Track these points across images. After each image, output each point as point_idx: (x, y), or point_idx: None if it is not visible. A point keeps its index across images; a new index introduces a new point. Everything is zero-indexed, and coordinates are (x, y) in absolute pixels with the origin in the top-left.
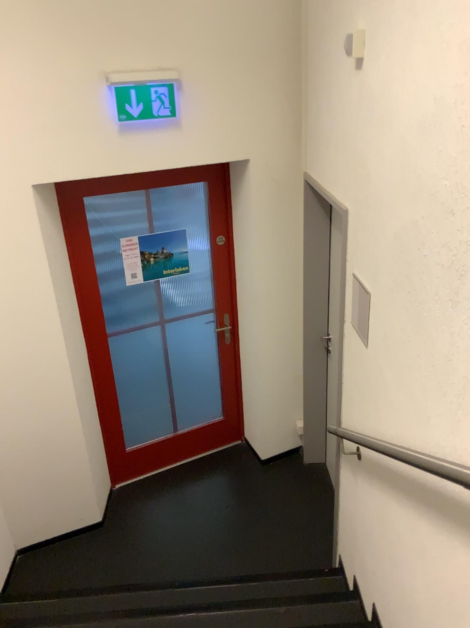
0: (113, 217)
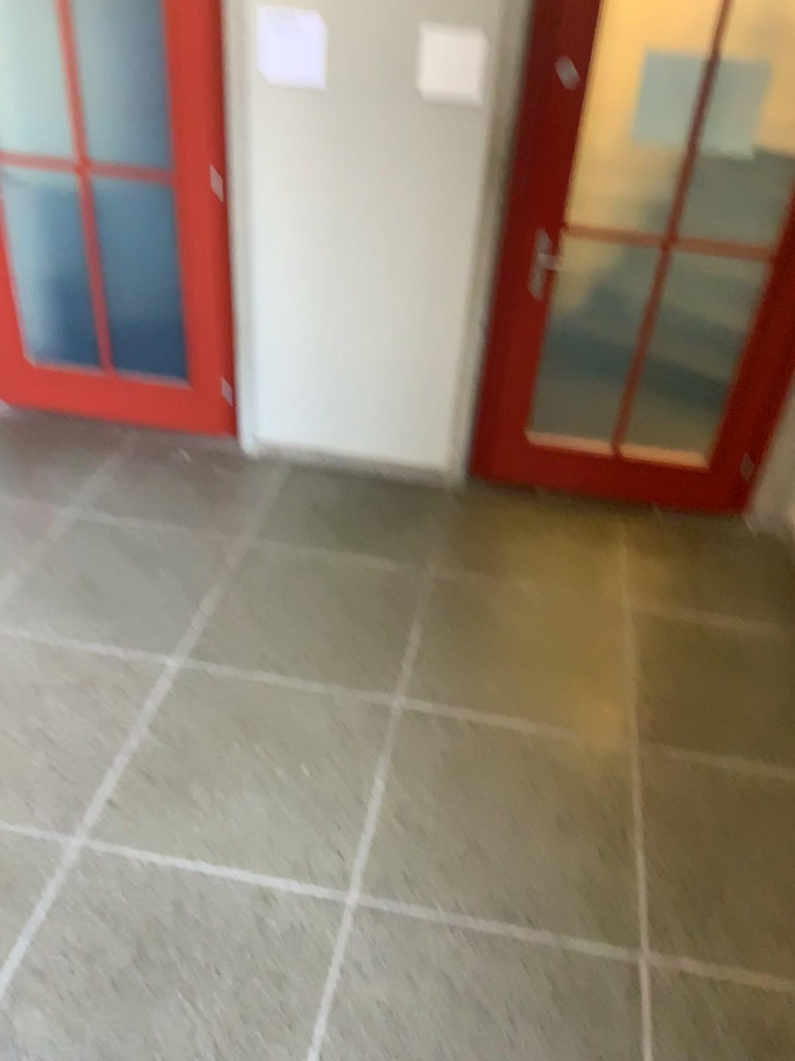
0: None
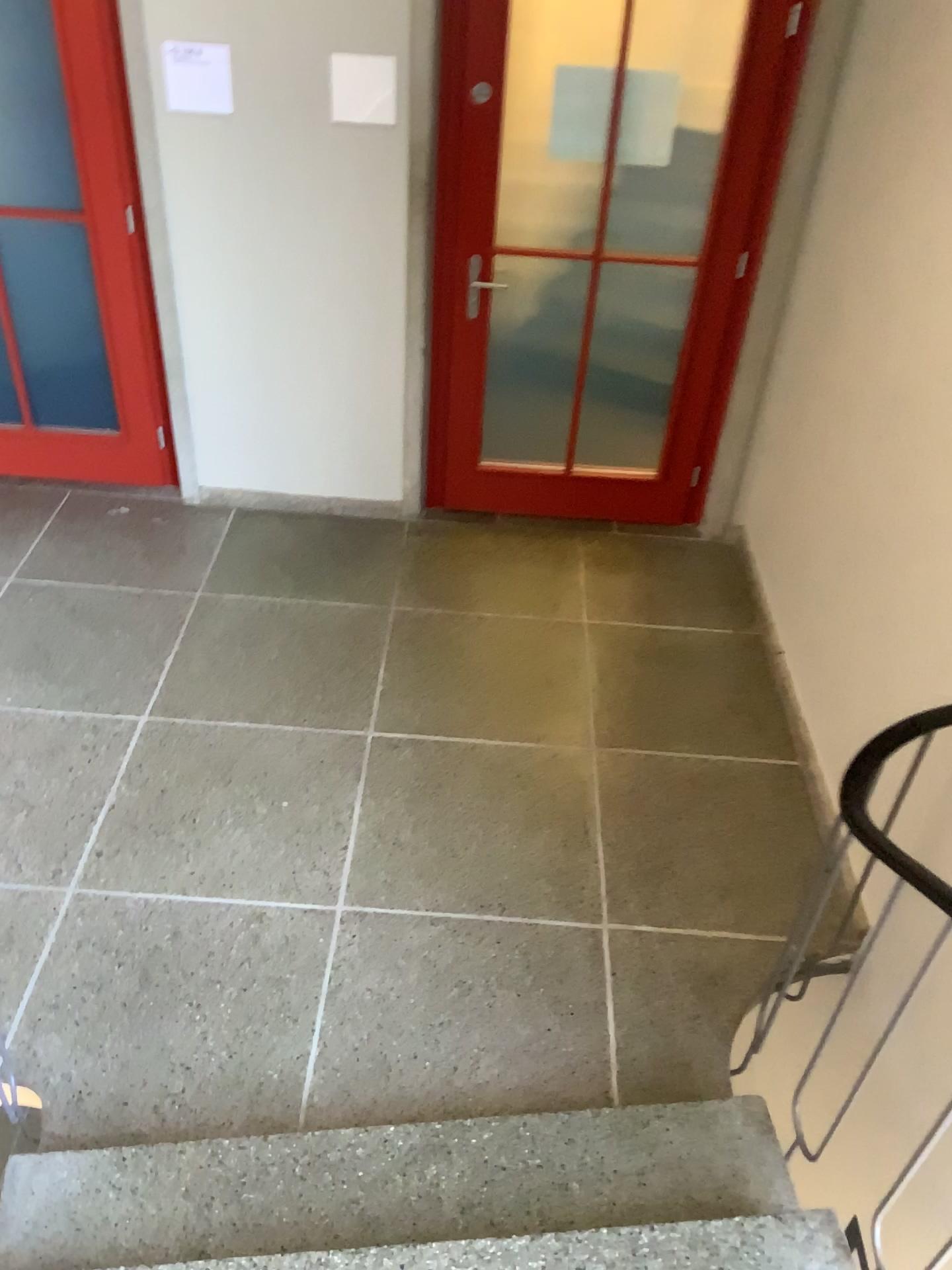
0: (695, 30)
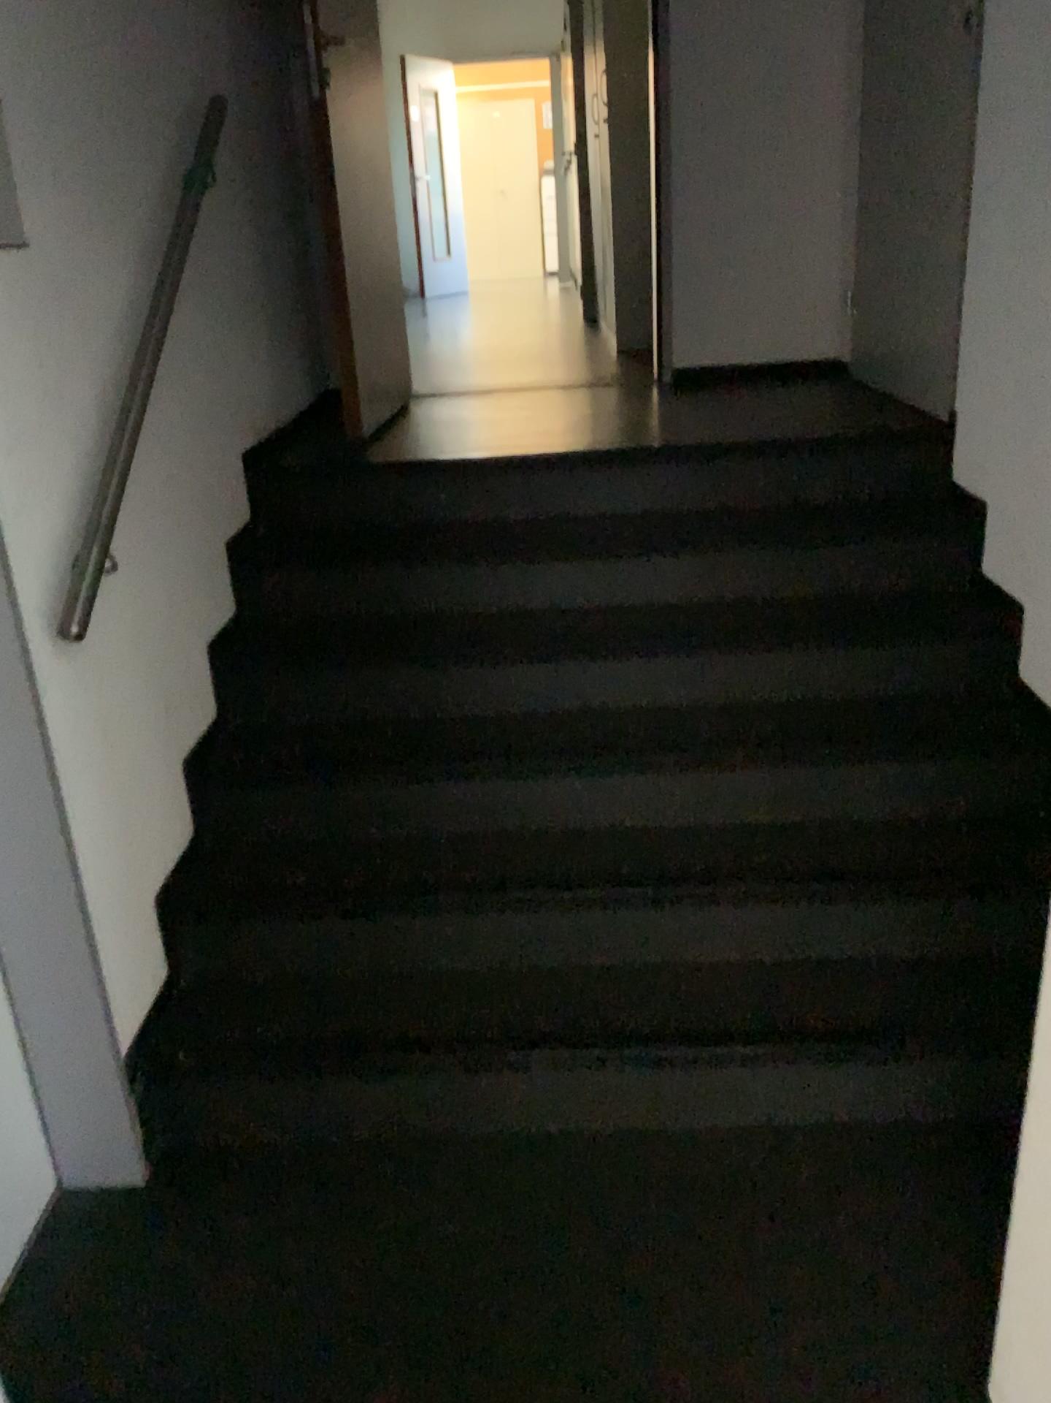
0: None
